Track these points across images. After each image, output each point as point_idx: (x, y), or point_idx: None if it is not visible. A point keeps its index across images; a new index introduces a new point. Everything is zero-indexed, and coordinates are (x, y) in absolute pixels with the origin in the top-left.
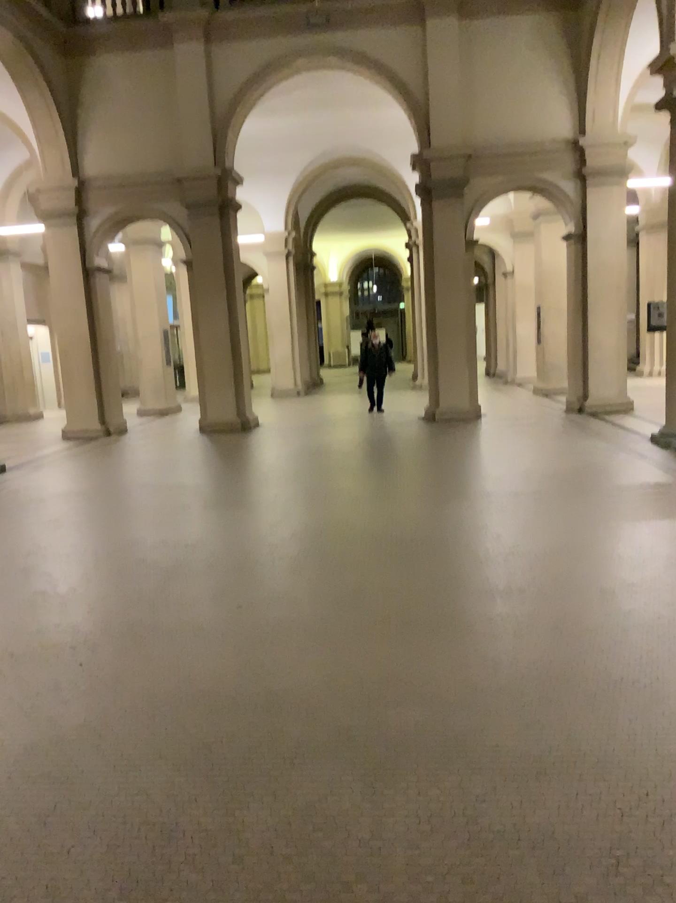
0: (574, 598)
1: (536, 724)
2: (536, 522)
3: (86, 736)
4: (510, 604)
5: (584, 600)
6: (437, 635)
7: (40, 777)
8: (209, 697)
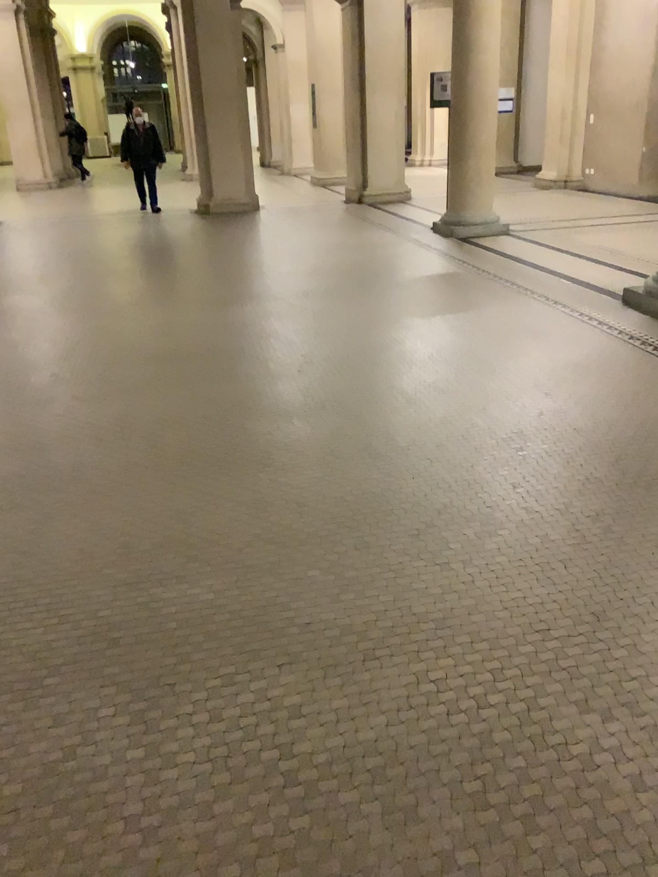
0: (384, 407)
1: (361, 582)
2: (331, 320)
3: None
4: (311, 421)
5: (394, 409)
6: (225, 470)
7: None
8: None
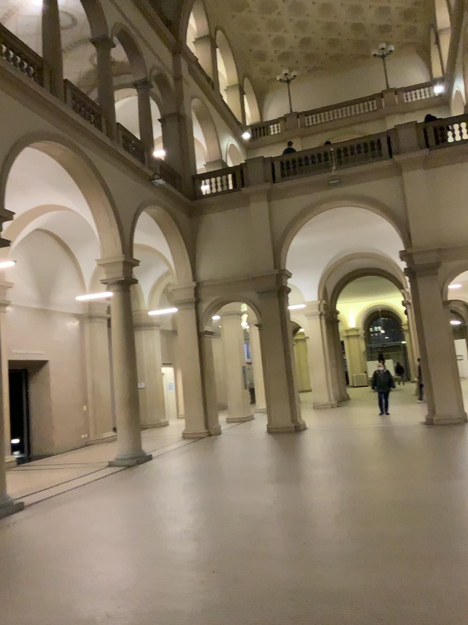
0: None
1: None
2: None
3: (232, 604)
4: None
5: None
6: (439, 559)
7: (211, 622)
8: (300, 588)
